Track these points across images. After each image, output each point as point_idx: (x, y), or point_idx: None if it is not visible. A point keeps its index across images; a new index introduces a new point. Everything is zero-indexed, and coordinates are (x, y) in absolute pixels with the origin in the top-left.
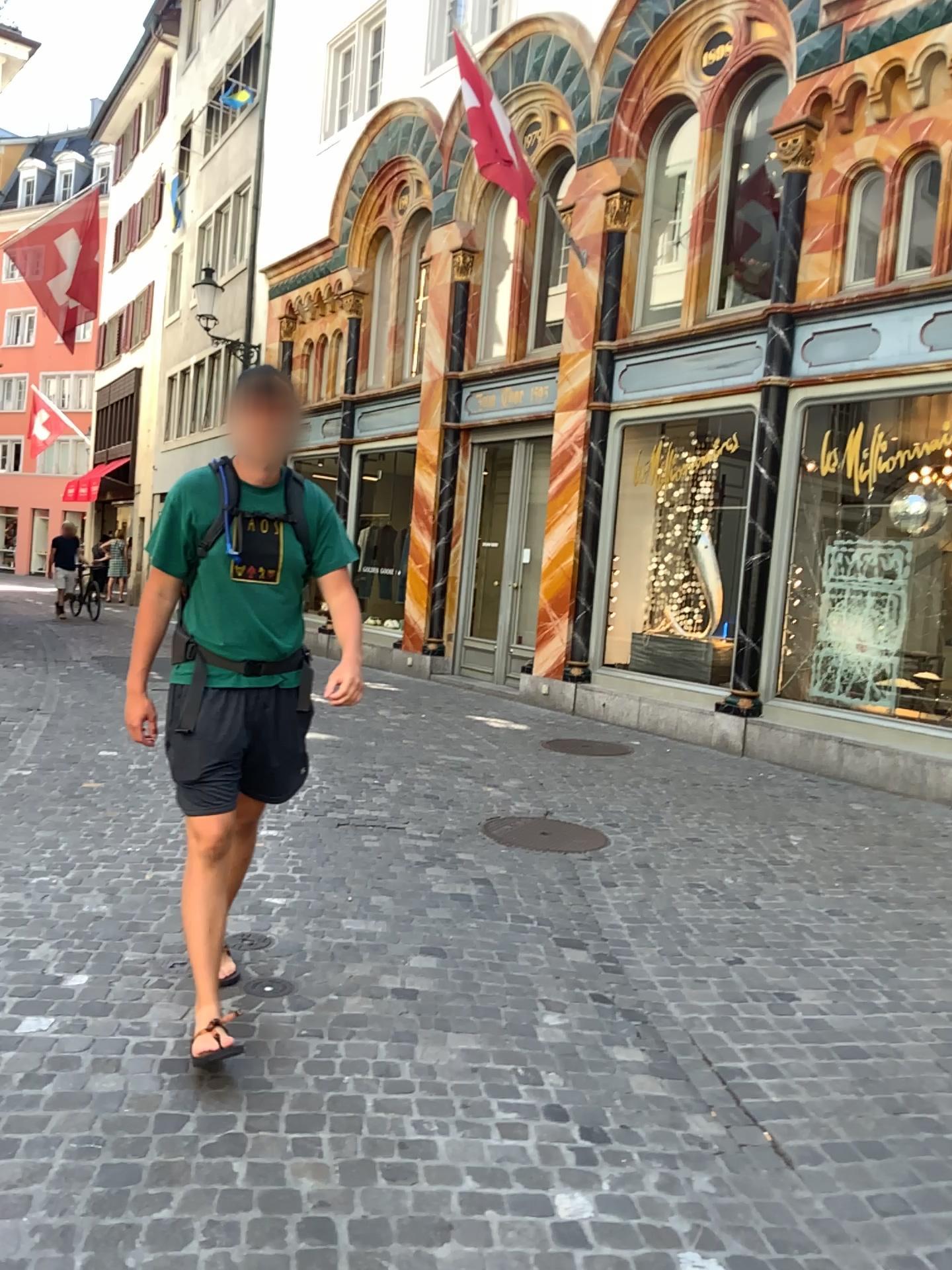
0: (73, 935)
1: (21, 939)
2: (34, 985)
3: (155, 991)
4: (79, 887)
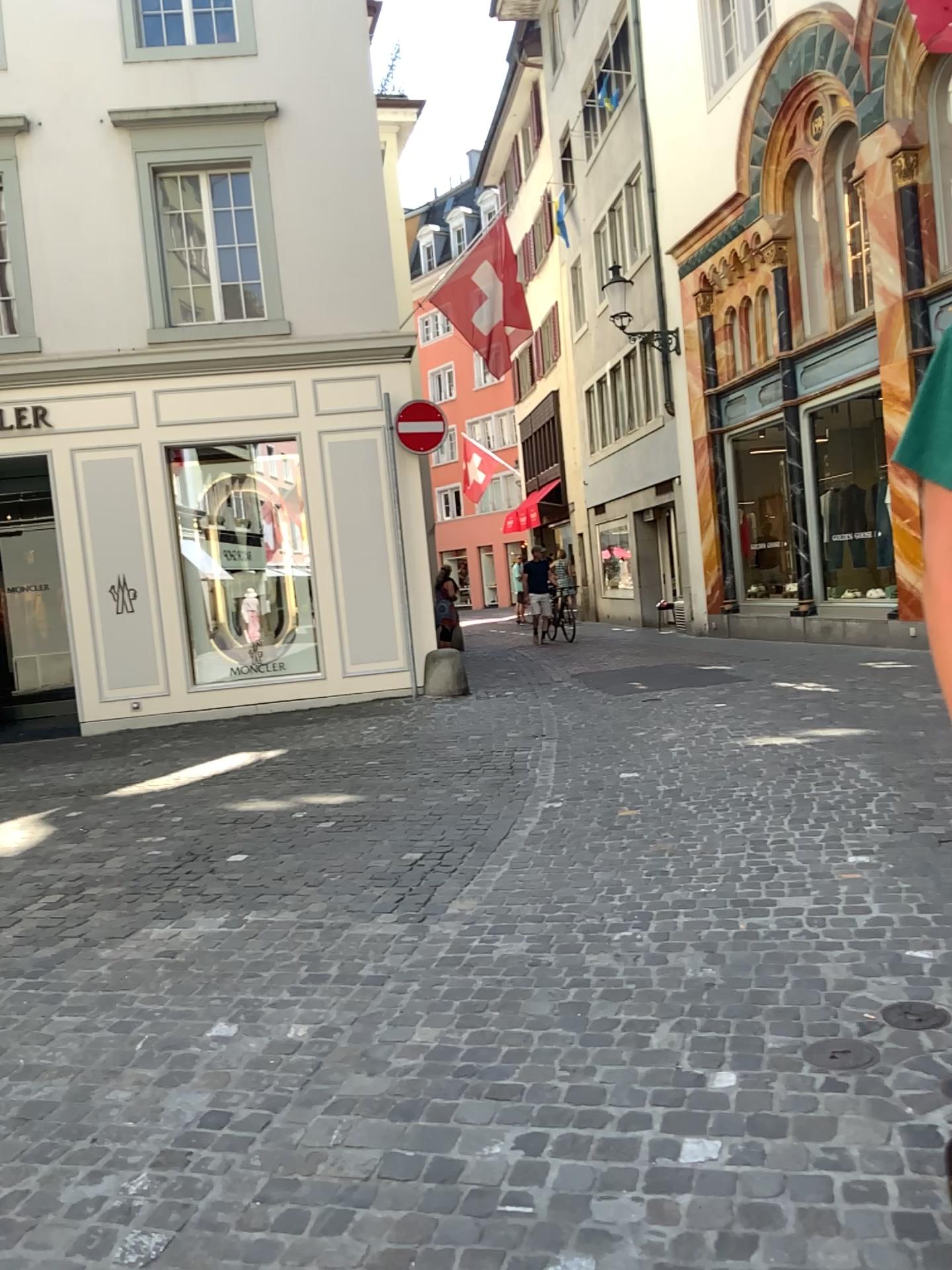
0: (693, 1013)
1: (636, 1020)
2: (675, 1087)
3: (832, 1097)
4: (673, 945)
